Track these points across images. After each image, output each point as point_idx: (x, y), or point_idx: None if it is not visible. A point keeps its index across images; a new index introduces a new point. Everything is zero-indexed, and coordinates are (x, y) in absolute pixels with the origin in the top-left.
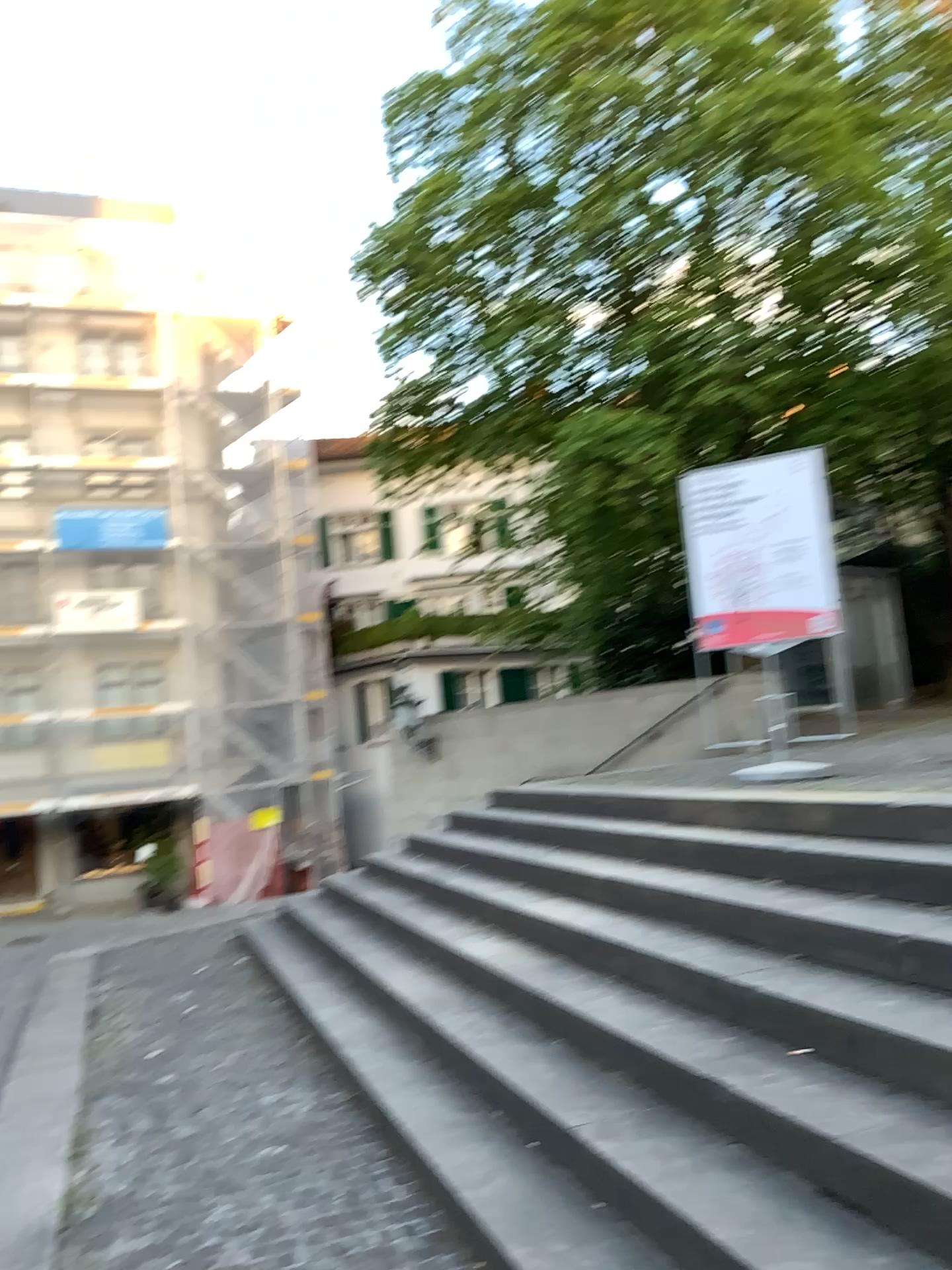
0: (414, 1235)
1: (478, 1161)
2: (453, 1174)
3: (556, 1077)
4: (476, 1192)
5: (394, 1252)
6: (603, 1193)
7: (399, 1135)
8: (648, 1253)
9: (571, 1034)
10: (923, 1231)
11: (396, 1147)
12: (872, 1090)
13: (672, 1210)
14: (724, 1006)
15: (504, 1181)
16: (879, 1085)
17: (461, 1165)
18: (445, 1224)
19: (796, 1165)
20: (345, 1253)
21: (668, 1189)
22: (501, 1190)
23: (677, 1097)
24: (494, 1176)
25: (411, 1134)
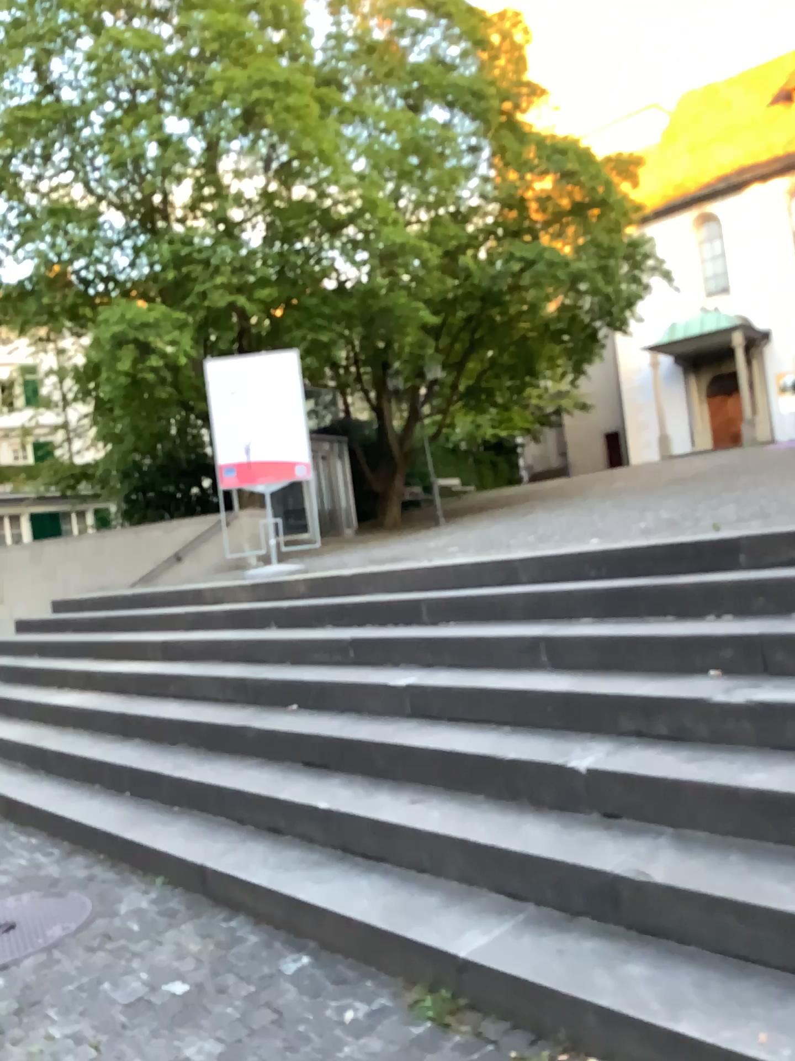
0: (52, 858)
1: (92, 810)
2: (75, 819)
3: (141, 755)
4: (95, 823)
5: (40, 867)
6: (180, 804)
7: (25, 816)
8: (212, 821)
9: (146, 733)
10: (358, 769)
11: (23, 824)
12: (334, 716)
13: (225, 795)
14: (248, 698)
15: (113, 814)
16: (337, 714)
17: (80, 814)
18: (72, 850)
19: (294, 761)
20: (4, 875)
21: (222, 786)
22: (112, 818)
23: (222, 749)
24: (106, 813)
25: (37, 809)
